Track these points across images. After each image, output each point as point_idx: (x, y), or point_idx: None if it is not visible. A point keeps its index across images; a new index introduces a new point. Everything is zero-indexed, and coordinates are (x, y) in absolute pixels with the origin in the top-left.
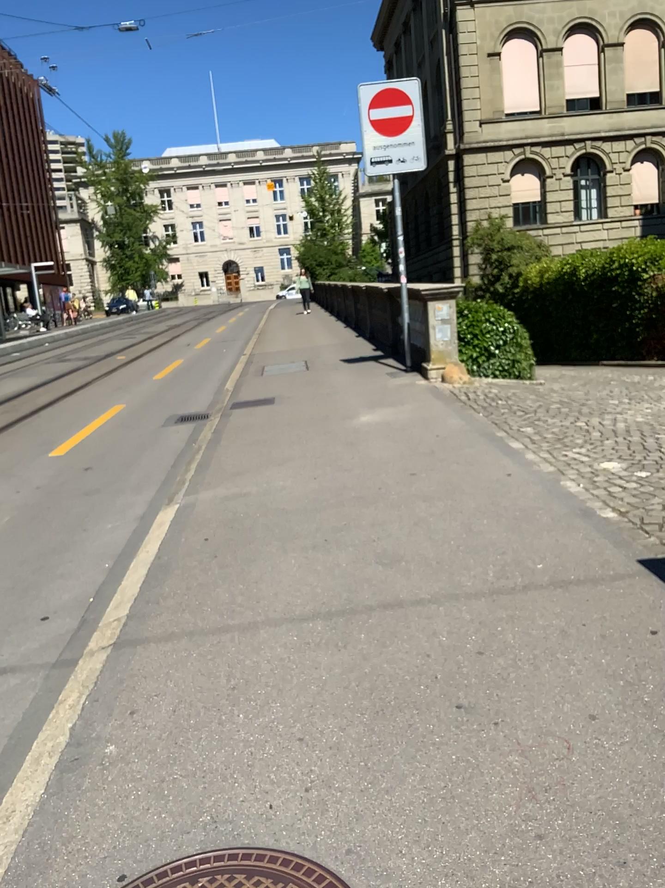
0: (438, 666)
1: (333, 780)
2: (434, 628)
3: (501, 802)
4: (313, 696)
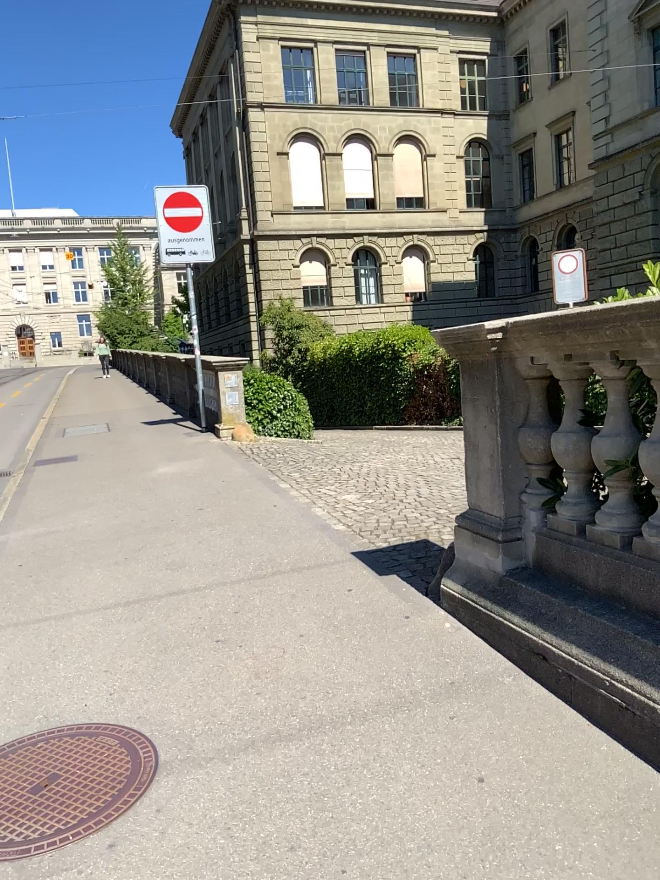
0: (206, 621)
1: (130, 684)
2: (206, 601)
3: (238, 679)
4: (116, 645)
